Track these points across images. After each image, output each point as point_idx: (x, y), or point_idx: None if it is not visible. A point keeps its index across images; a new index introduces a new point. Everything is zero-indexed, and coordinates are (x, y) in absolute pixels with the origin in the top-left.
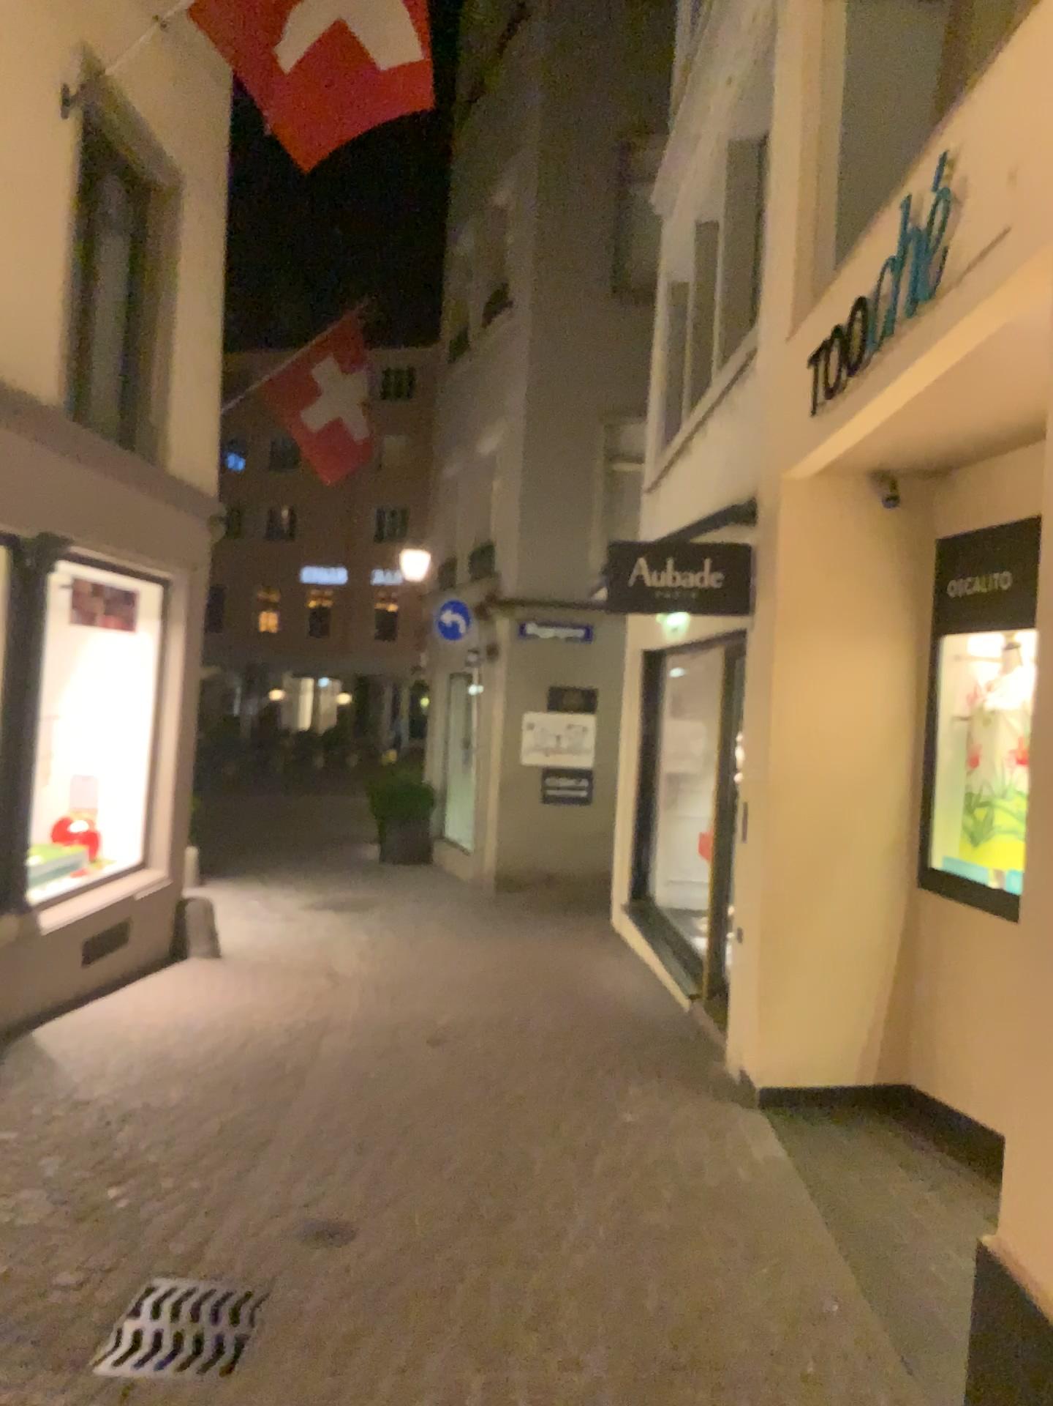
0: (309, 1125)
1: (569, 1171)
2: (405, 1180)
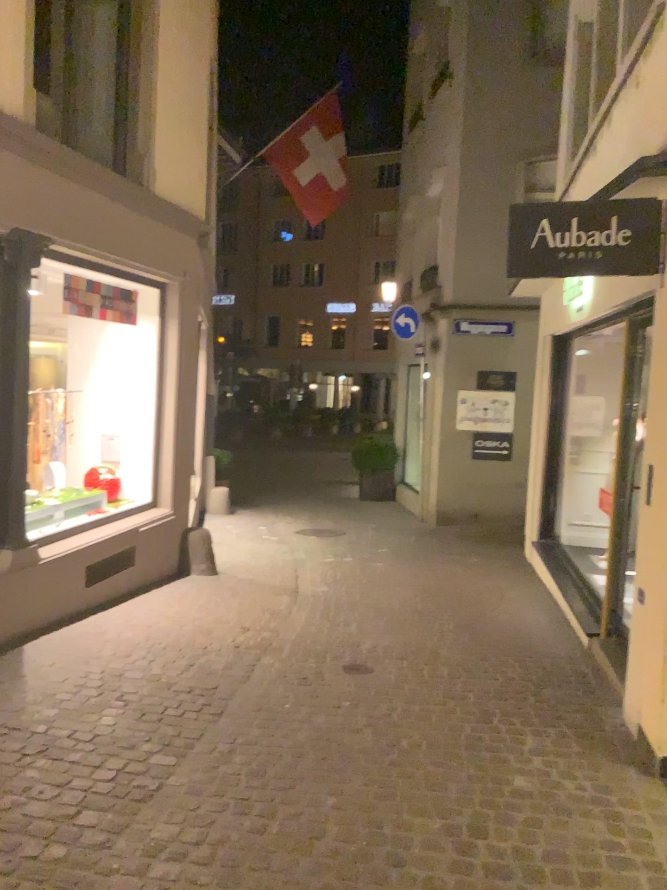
0: (197, 777)
1: (444, 875)
2: (264, 871)
